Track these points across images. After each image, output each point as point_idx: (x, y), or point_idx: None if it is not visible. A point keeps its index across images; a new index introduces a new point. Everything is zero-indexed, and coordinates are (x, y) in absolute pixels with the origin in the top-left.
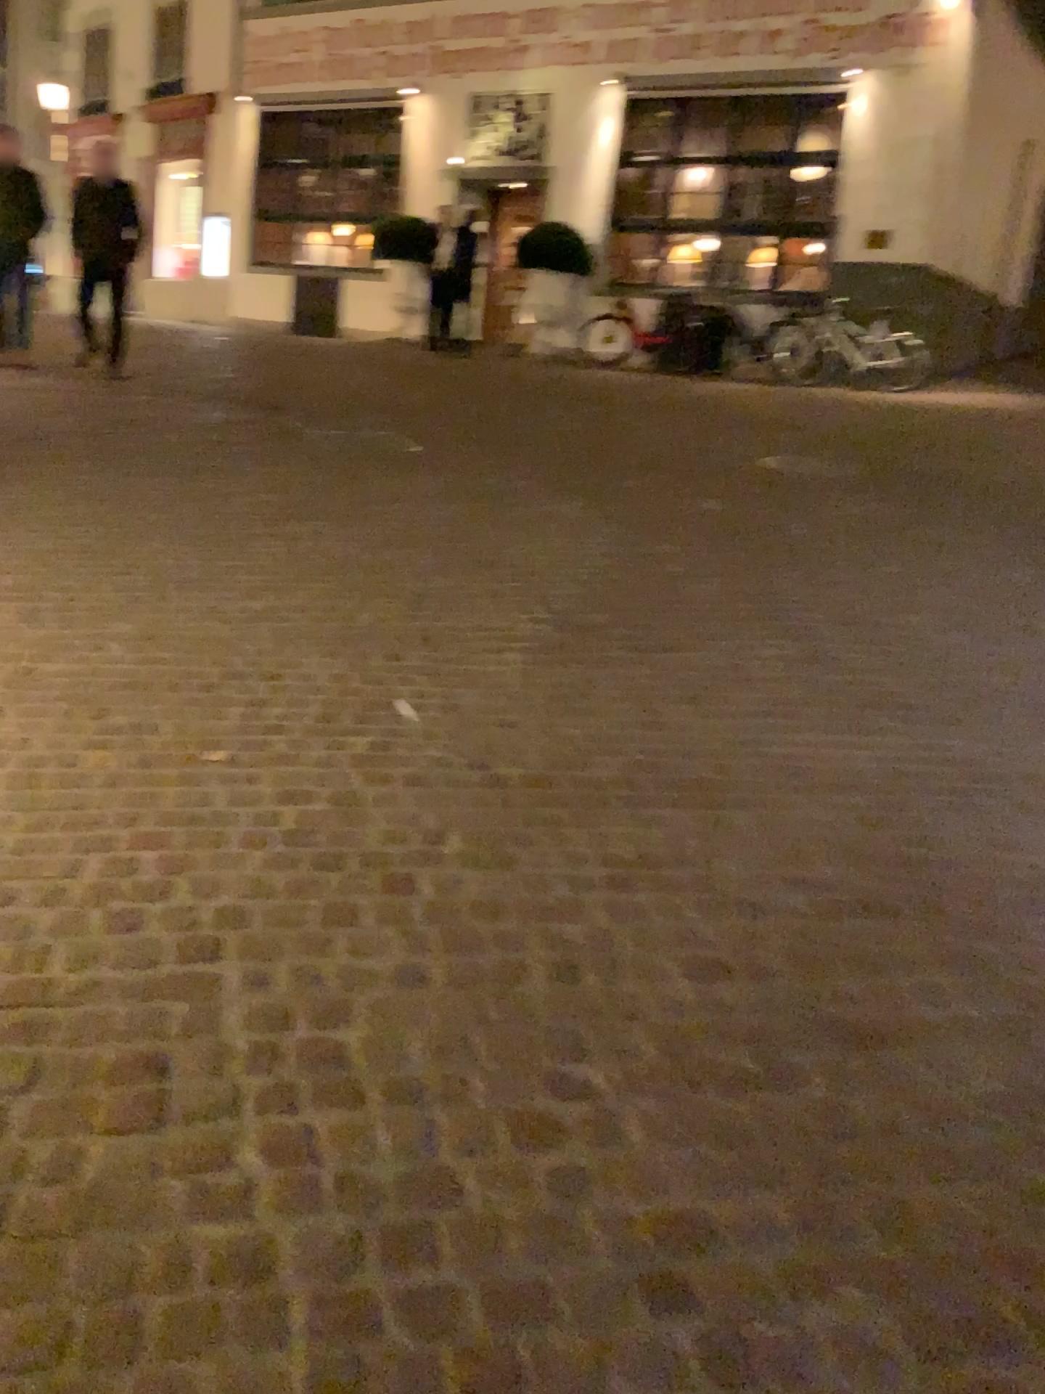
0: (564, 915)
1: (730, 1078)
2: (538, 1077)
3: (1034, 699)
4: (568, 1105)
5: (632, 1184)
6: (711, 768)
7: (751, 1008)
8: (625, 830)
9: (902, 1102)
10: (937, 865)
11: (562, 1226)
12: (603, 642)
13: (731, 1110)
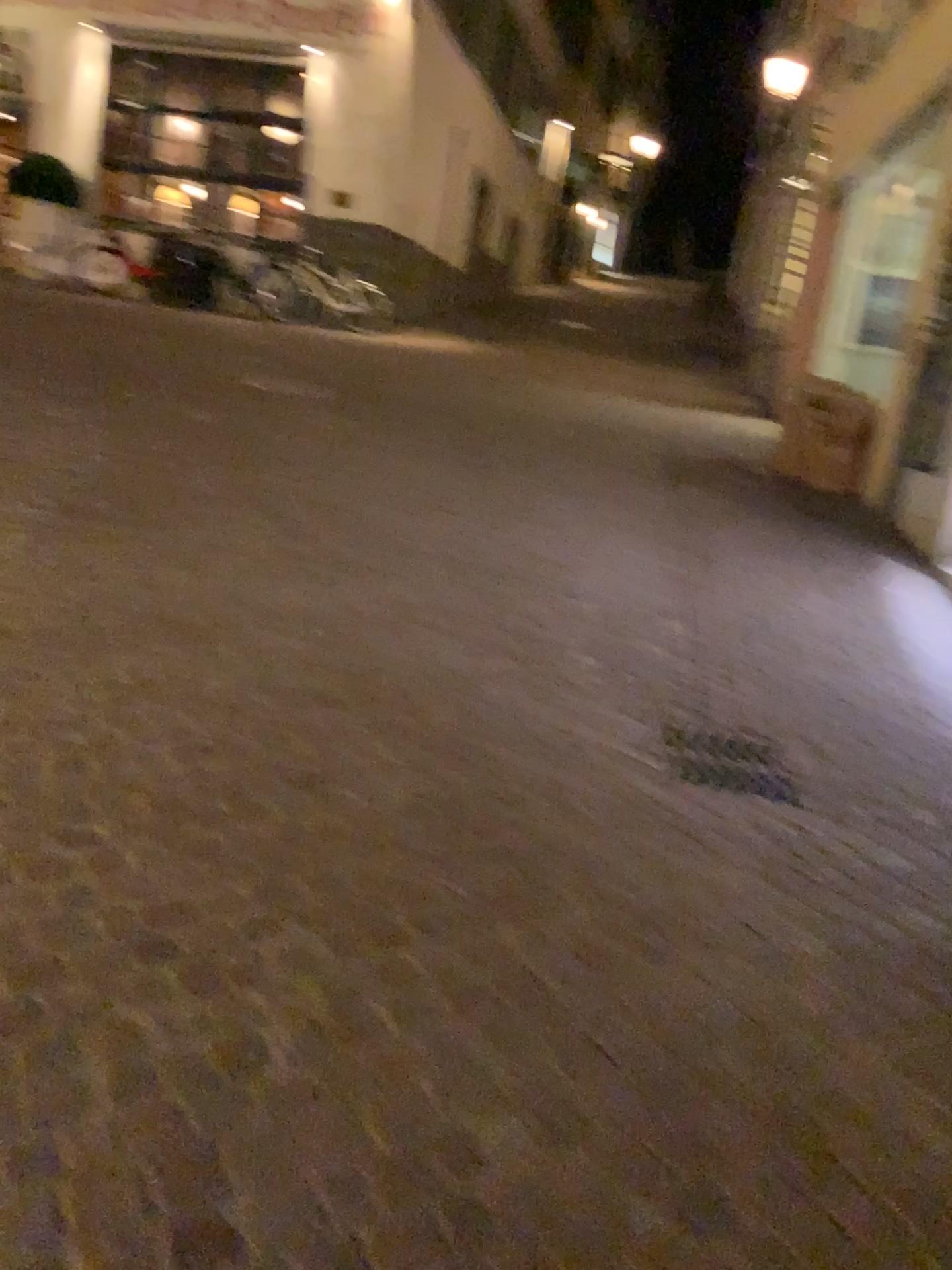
0: (74, 726)
1: (211, 816)
2: (55, 833)
3: (453, 559)
4: (81, 848)
5: (135, 889)
6: (200, 616)
7: (228, 772)
8: (125, 663)
9: (338, 816)
10: (374, 671)
11: (78, 920)
12: (103, 525)
13: (211, 835)
